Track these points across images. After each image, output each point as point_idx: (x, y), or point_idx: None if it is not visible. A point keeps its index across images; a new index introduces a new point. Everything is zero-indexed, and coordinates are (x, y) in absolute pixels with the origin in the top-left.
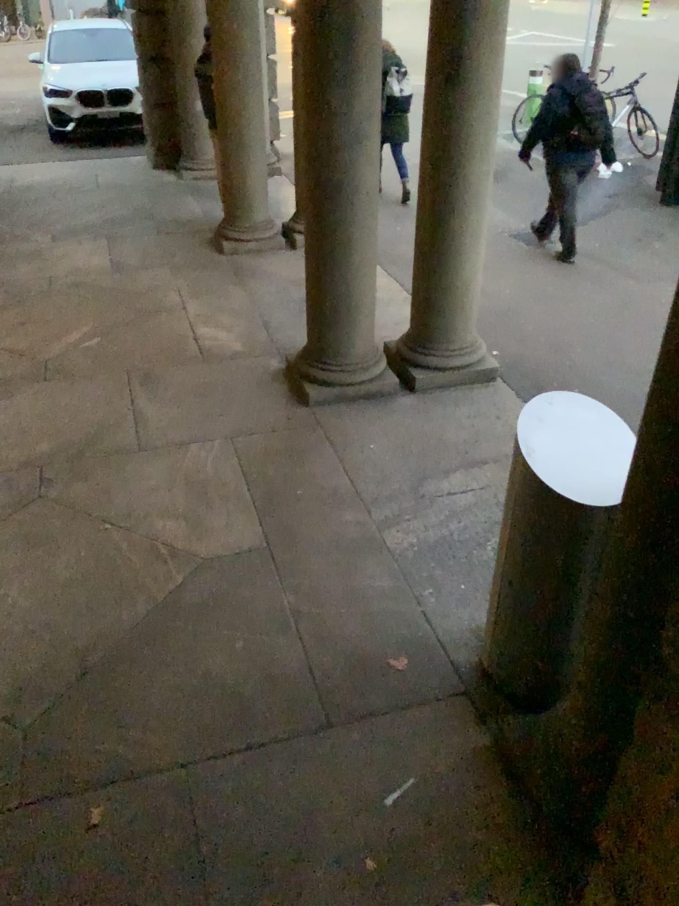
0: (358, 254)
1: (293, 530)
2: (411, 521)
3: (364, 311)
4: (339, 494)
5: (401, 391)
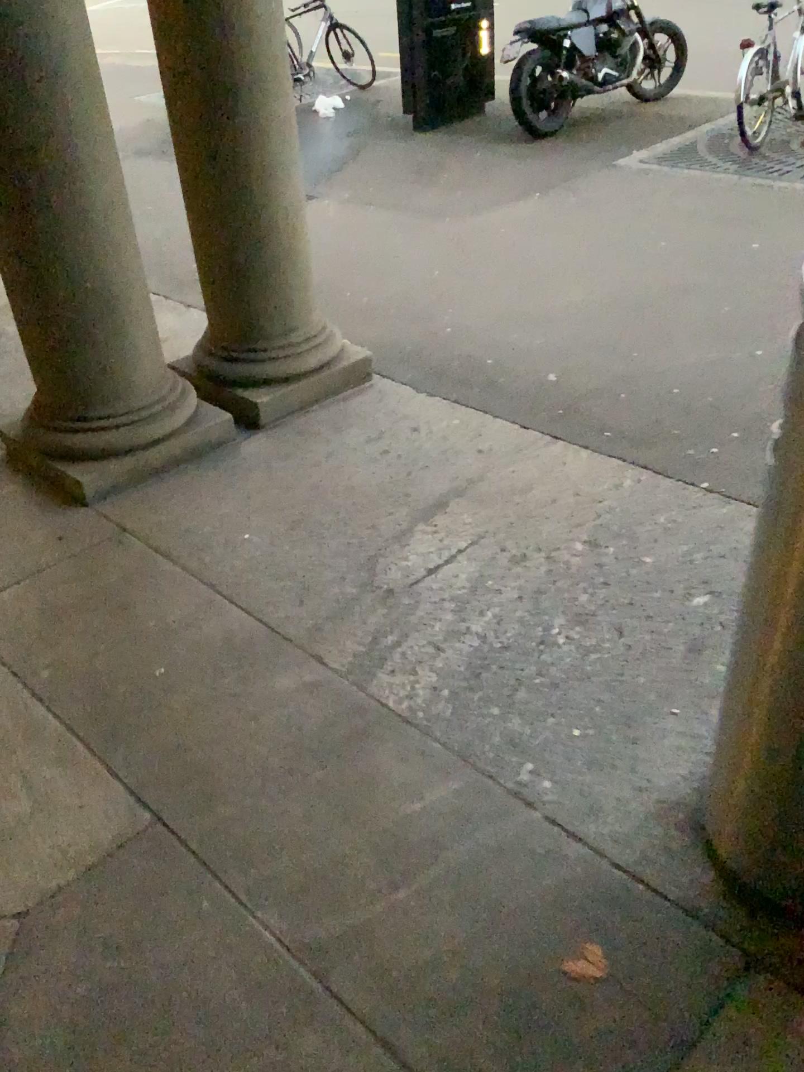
0: (104, 191)
1: (193, 752)
2: (404, 644)
3: (143, 303)
4: (242, 642)
5: (240, 432)
